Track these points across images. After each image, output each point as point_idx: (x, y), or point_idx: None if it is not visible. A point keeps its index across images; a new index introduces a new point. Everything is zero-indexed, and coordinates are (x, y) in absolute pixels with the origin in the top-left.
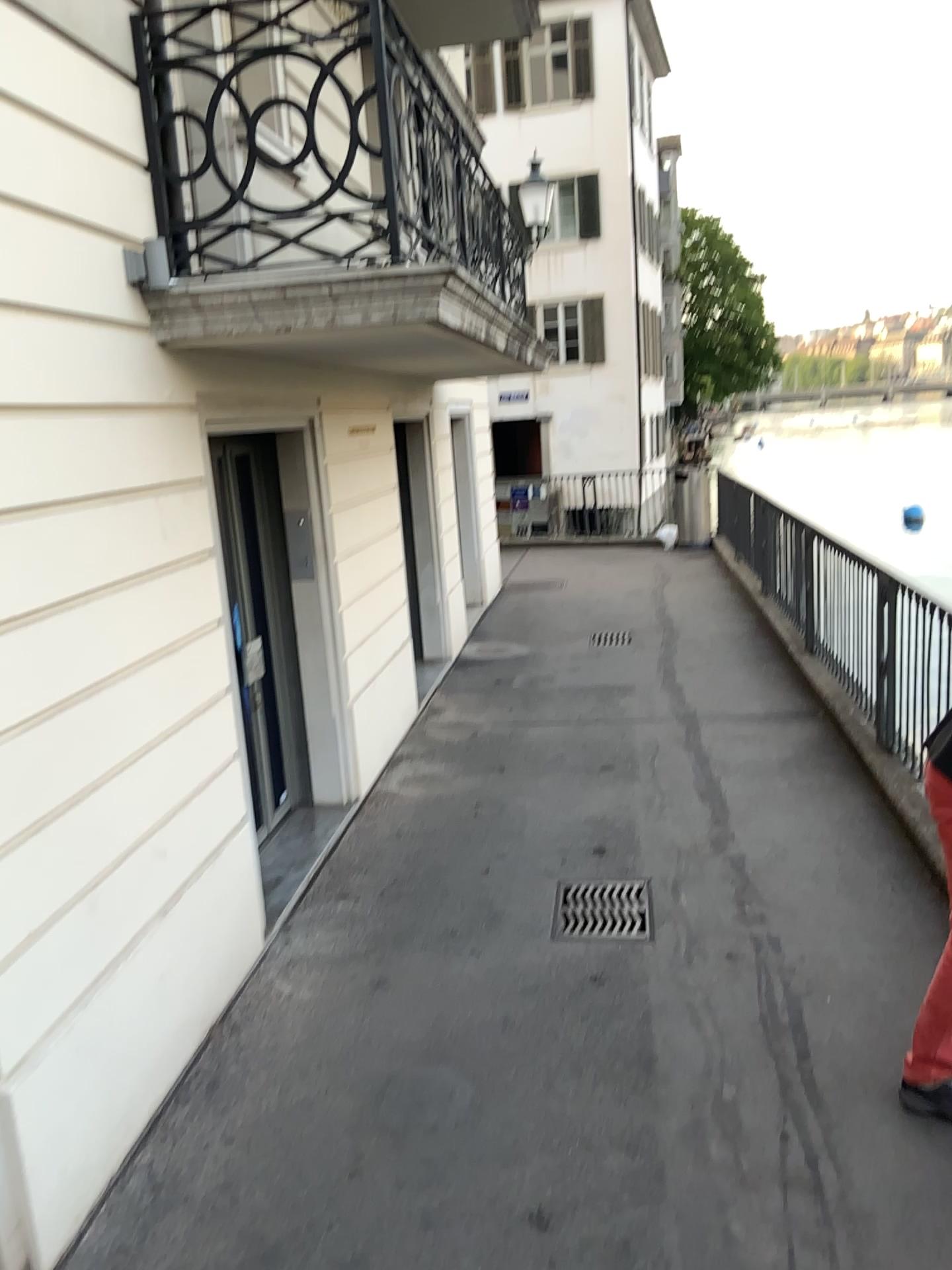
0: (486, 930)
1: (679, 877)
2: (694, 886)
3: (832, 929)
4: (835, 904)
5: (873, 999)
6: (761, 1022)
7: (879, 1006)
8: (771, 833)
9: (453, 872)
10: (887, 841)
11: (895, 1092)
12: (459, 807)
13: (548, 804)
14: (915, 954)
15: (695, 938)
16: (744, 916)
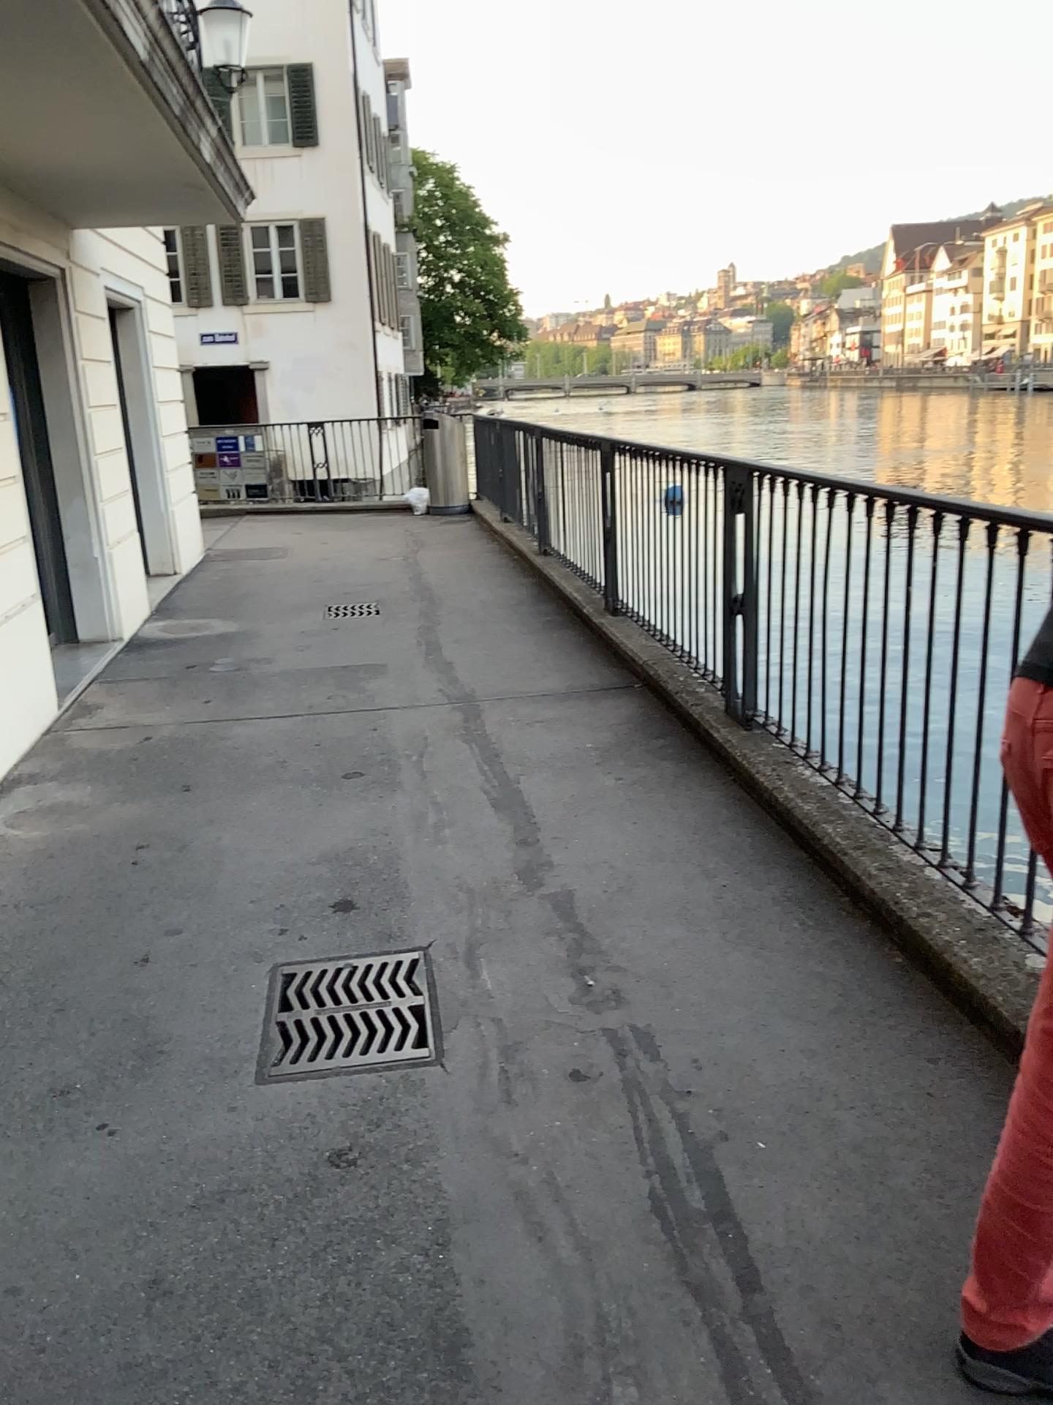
0: (129, 1076)
1: (475, 937)
2: (501, 951)
3: (737, 1004)
4: (729, 960)
5: (840, 1135)
6: (659, 1216)
7: (853, 1147)
8: (608, 852)
9: (79, 965)
10: (774, 851)
11: (948, 1352)
12: (107, 850)
13: (256, 833)
14: (876, 1035)
15: (515, 1048)
16: (591, 996)
